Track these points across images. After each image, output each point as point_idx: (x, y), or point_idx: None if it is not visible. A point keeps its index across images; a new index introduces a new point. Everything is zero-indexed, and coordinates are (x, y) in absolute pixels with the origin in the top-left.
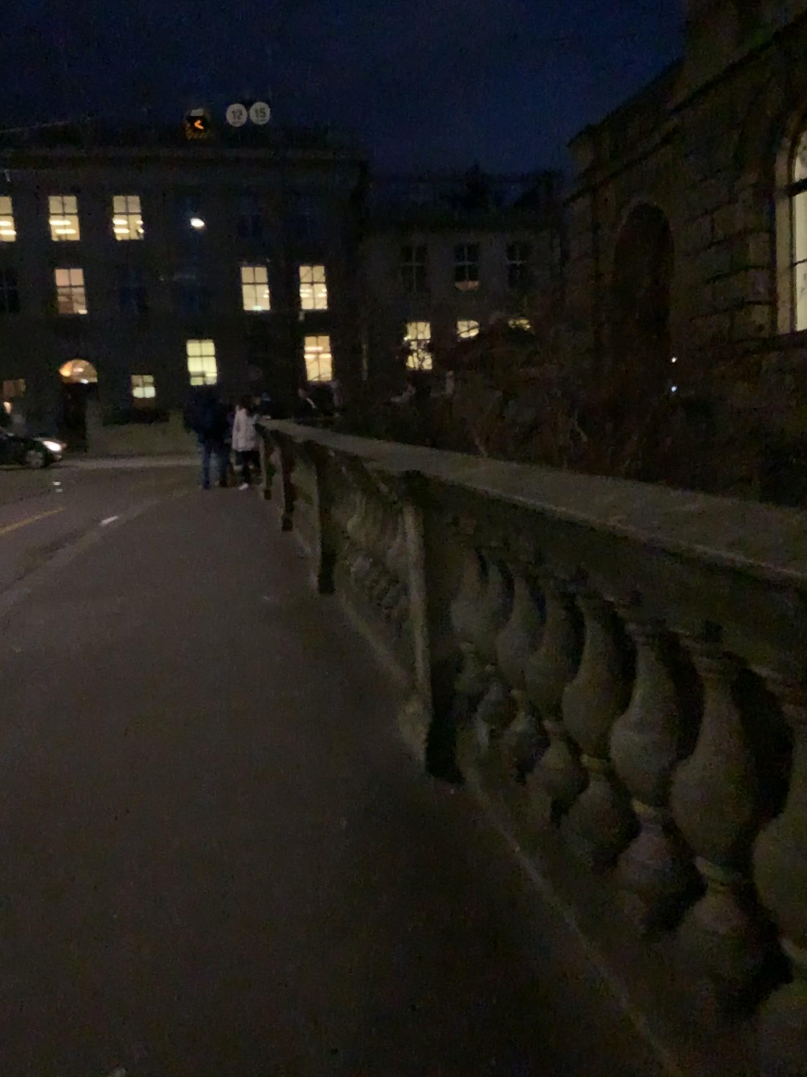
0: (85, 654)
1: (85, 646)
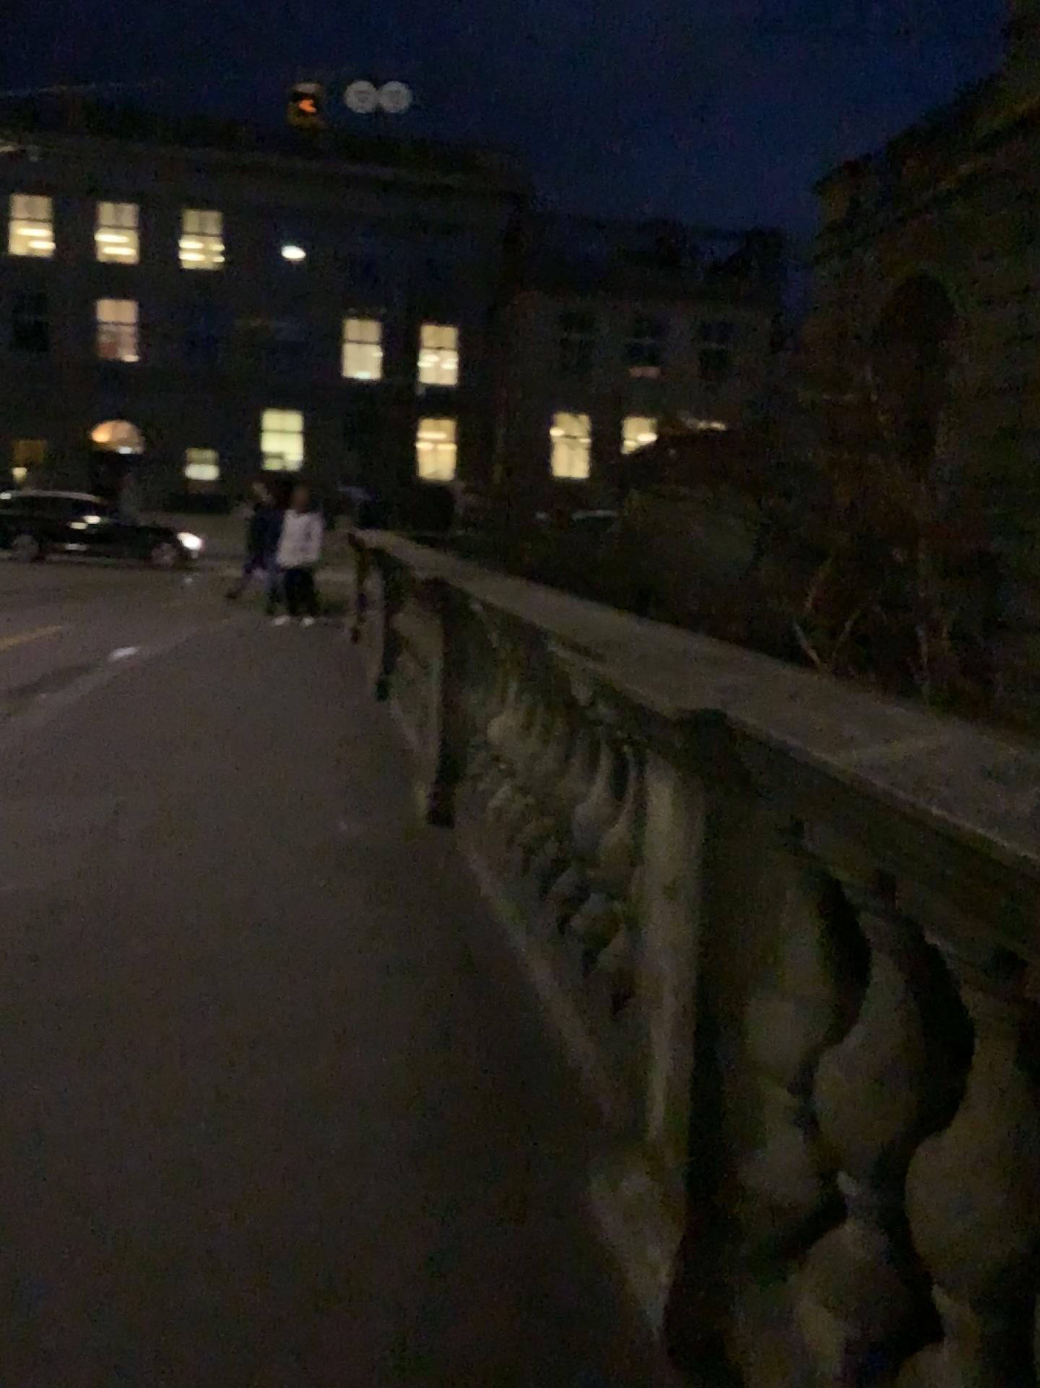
0: (33, 918)
1: (36, 899)
